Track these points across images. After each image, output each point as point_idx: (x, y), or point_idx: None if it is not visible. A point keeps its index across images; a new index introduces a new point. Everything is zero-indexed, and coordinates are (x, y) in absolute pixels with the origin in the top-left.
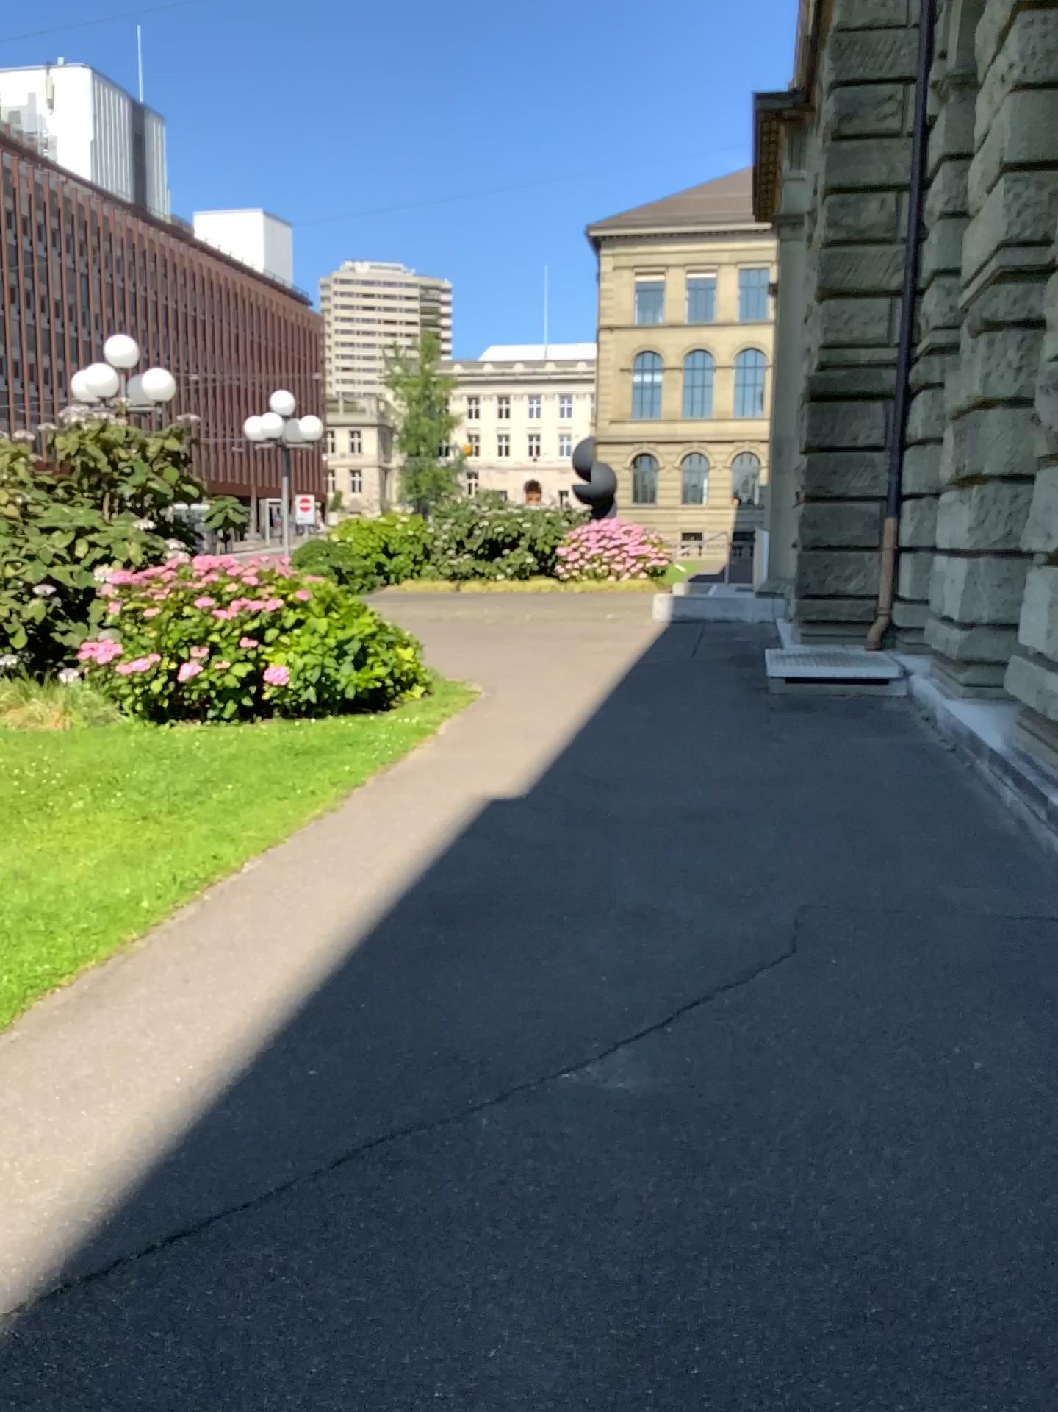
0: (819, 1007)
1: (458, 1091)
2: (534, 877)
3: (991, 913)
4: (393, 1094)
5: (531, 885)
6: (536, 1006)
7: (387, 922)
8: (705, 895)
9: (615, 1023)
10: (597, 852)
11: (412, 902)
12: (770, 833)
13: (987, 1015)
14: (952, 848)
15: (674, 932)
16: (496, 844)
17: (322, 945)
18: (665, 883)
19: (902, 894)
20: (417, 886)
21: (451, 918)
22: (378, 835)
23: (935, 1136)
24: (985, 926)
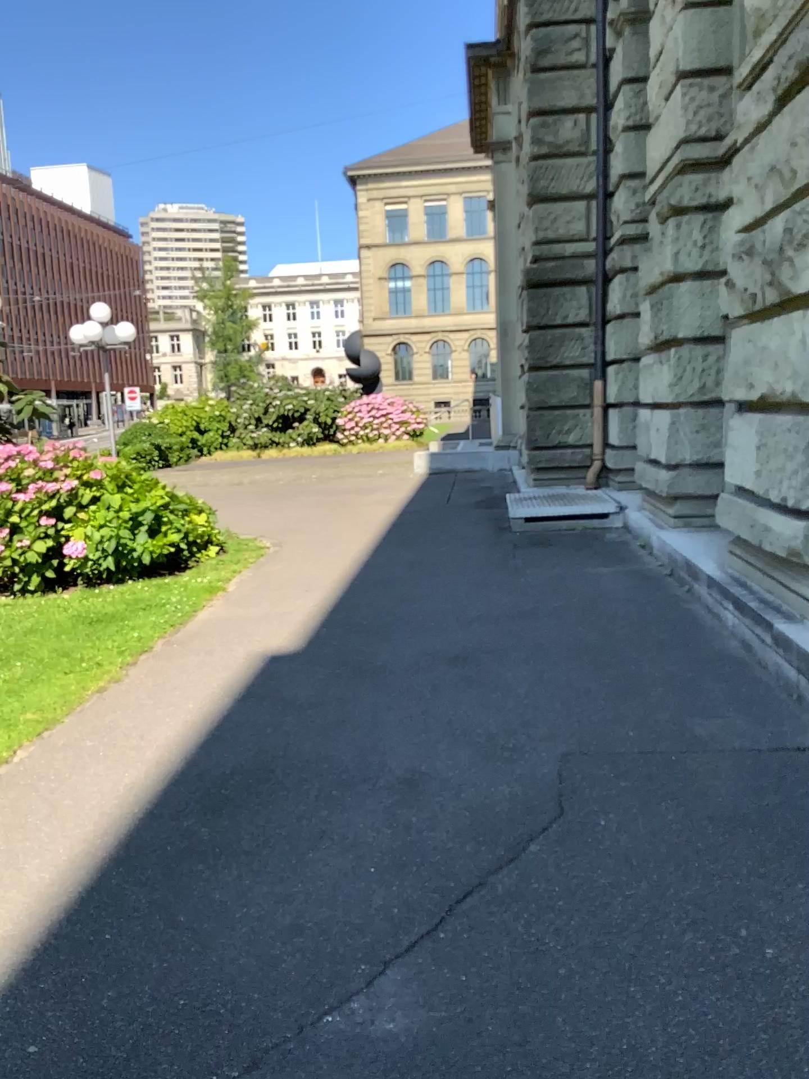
0: (593, 887)
1: (200, 1061)
2: (302, 746)
3: (741, 748)
4: (123, 1076)
5: (301, 755)
6: (297, 916)
7: (150, 815)
8: (468, 752)
9: (381, 932)
10: (365, 710)
11: (180, 787)
12: (525, 676)
13: (764, 882)
14: (691, 678)
15: (440, 801)
16: (268, 709)
17: (76, 854)
18: (430, 740)
19: (655, 734)
20: (186, 766)
21: (217, 804)
22: (155, 709)
23: (745, 1075)
24: (738, 764)
